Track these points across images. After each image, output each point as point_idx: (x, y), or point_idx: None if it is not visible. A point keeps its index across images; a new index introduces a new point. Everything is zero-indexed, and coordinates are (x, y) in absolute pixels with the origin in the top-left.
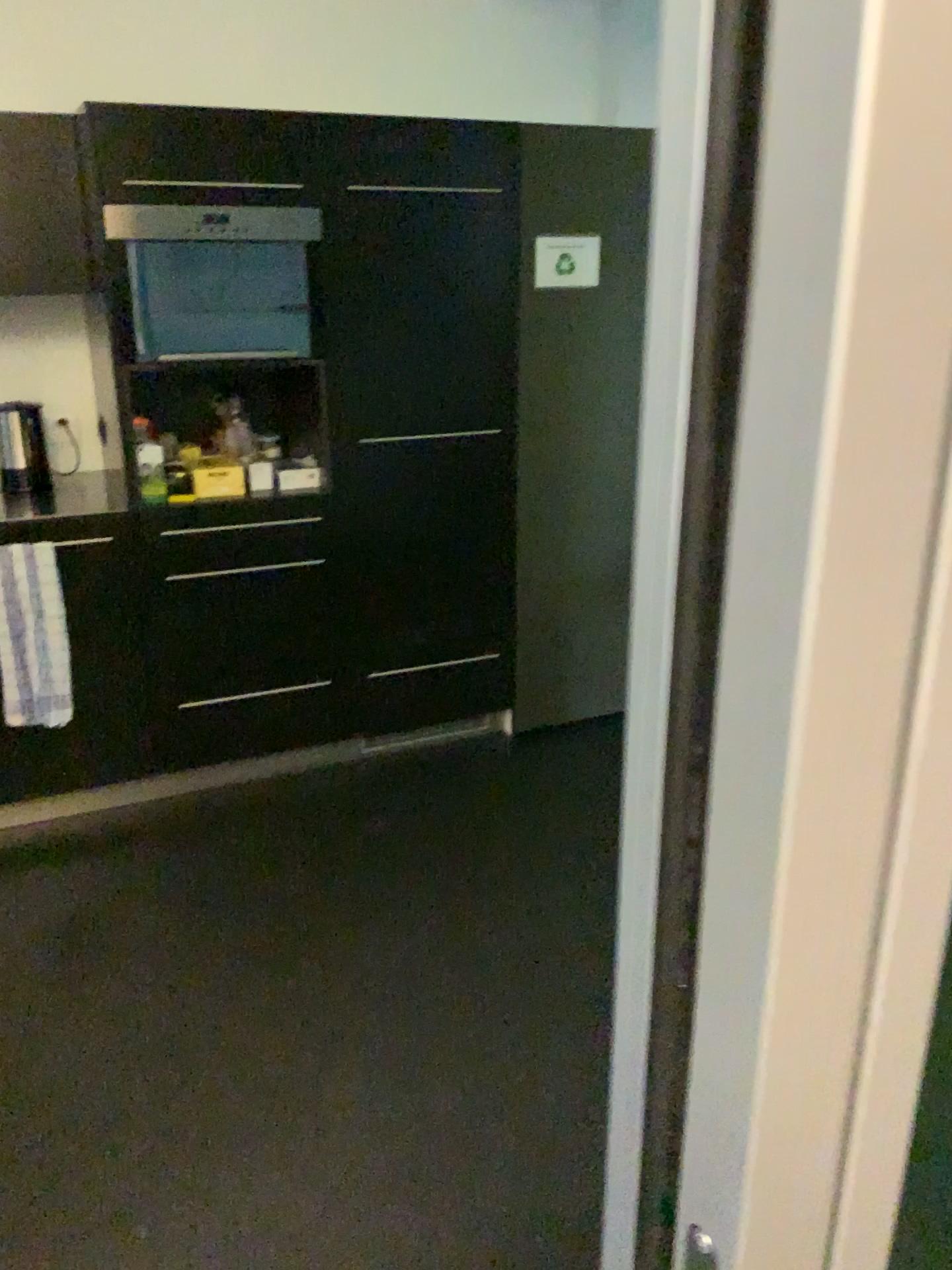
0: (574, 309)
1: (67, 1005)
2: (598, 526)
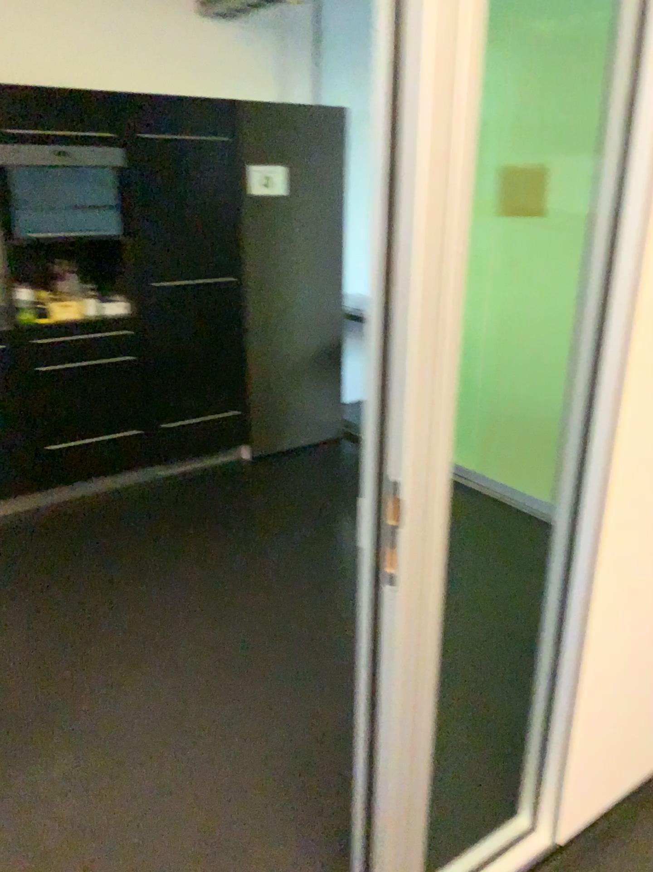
0: (276, 205)
1: (6, 602)
2: (293, 332)
